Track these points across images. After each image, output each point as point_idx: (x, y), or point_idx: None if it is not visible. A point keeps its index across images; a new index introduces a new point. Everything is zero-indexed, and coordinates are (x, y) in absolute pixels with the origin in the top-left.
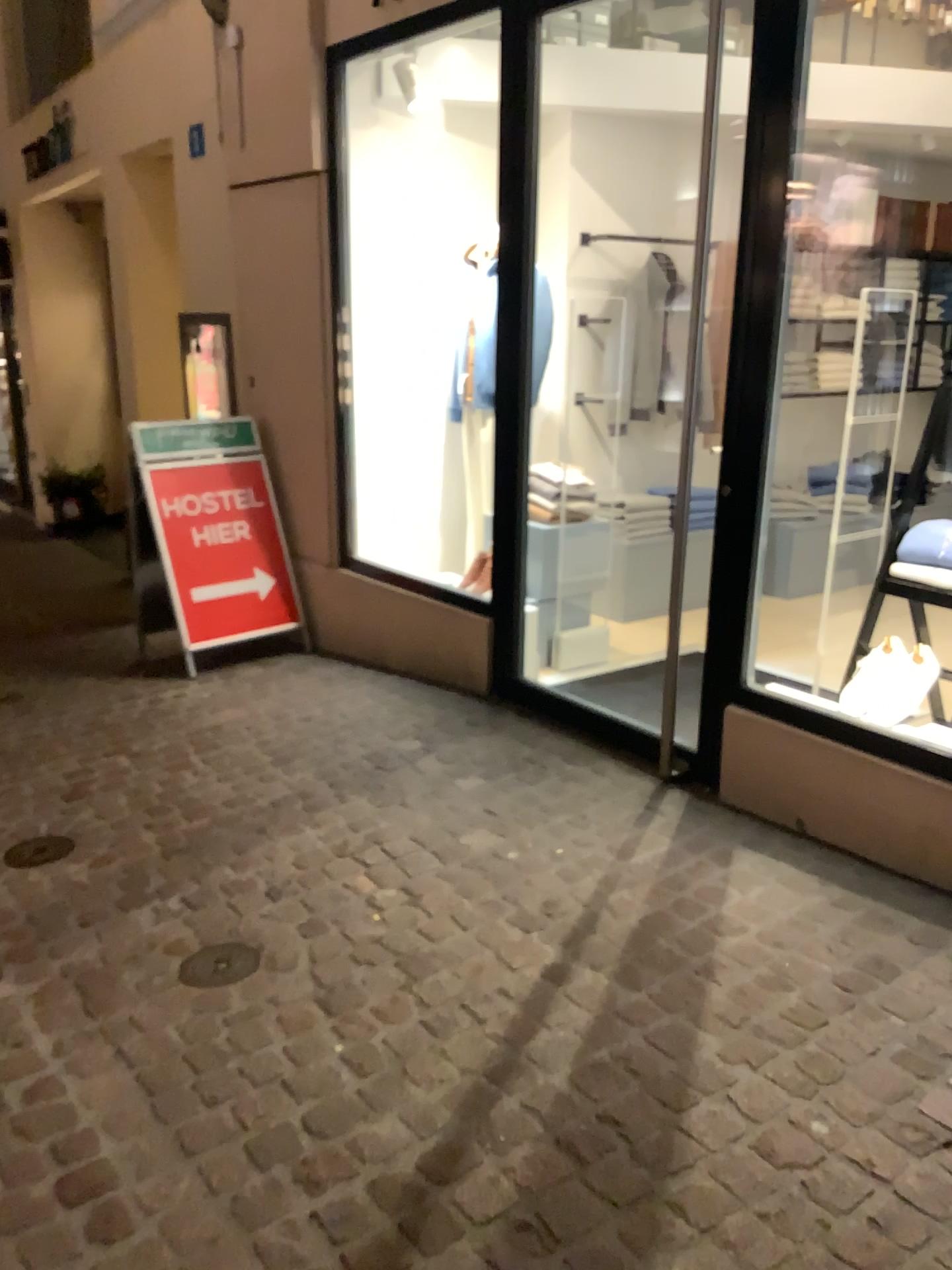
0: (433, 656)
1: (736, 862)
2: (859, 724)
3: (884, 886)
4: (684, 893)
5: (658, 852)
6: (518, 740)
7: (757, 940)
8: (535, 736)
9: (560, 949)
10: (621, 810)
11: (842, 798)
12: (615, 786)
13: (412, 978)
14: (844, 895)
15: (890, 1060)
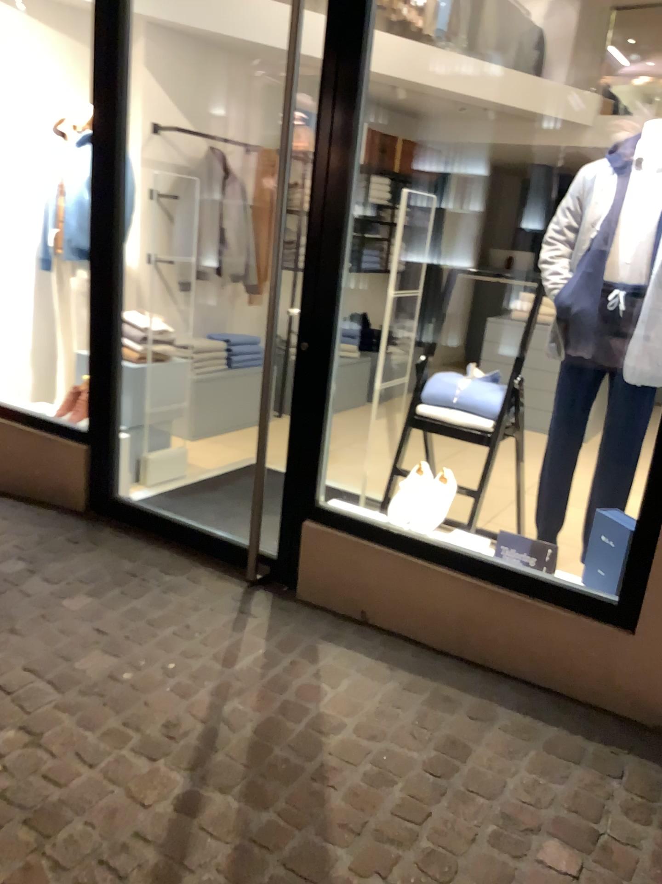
0: (32, 478)
1: (321, 658)
2: (408, 535)
3: (437, 667)
4: (287, 696)
5: (256, 655)
6: (117, 554)
7: (355, 737)
8: (132, 549)
9: (188, 775)
10: (218, 616)
11: (399, 596)
12: (208, 592)
13: (44, 839)
14: (410, 680)
15: (487, 845)
